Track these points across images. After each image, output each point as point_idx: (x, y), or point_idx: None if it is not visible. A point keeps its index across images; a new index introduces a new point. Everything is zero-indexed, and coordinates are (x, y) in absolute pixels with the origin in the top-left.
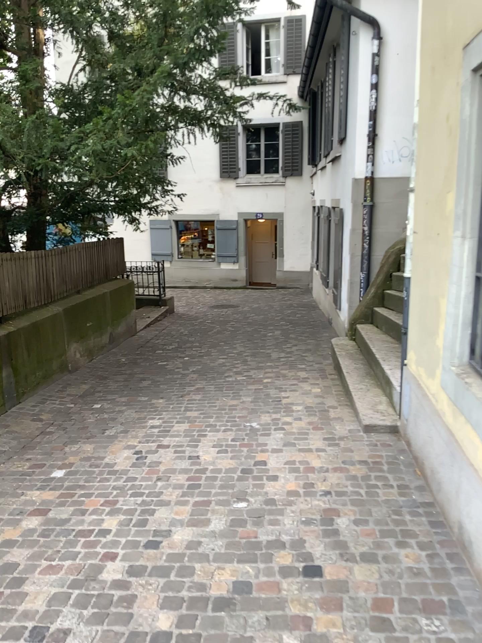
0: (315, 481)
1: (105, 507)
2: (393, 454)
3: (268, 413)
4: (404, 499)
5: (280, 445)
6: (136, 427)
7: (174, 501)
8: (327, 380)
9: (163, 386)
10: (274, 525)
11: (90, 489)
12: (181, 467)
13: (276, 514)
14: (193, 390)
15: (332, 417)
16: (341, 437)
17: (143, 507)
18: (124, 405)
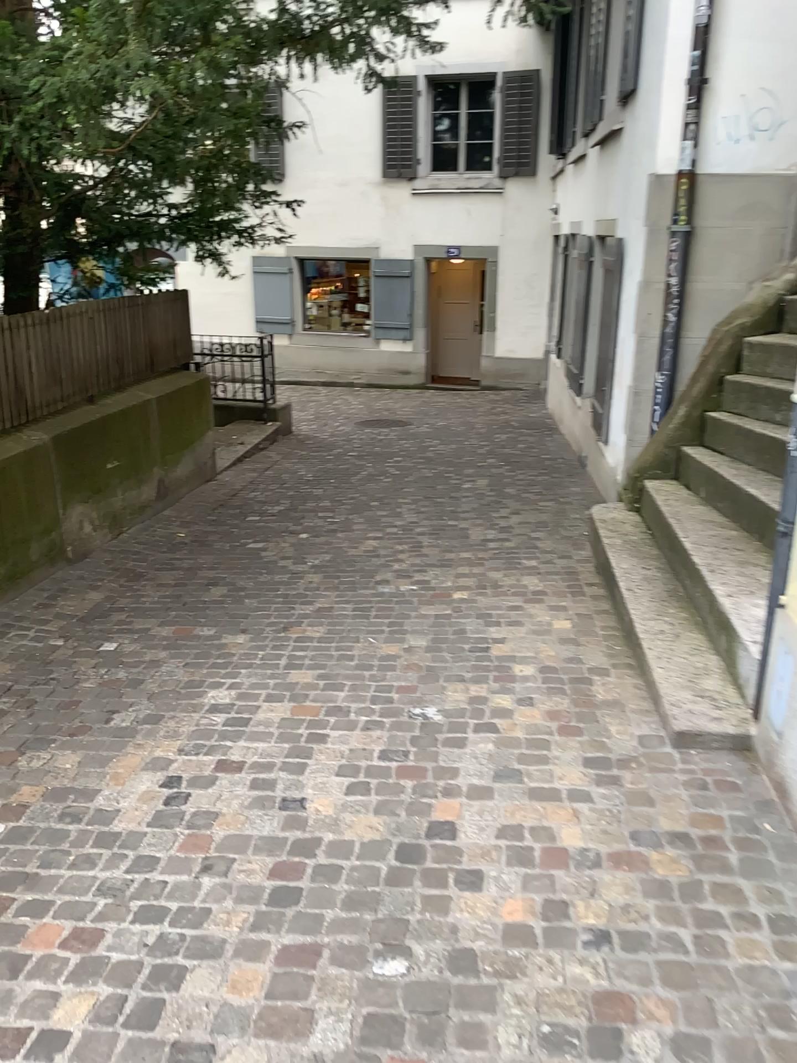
0: (571, 897)
1: (66, 955)
2: (749, 816)
3: (461, 681)
4: (796, 974)
5: (487, 777)
6: (179, 709)
7: (233, 946)
8: (583, 600)
9: (250, 602)
10: (472, 1055)
11: (45, 893)
12: (262, 830)
13: (477, 1007)
14: (308, 614)
15: (600, 701)
16: (624, 761)
17: (156, 964)
18: (164, 649)
